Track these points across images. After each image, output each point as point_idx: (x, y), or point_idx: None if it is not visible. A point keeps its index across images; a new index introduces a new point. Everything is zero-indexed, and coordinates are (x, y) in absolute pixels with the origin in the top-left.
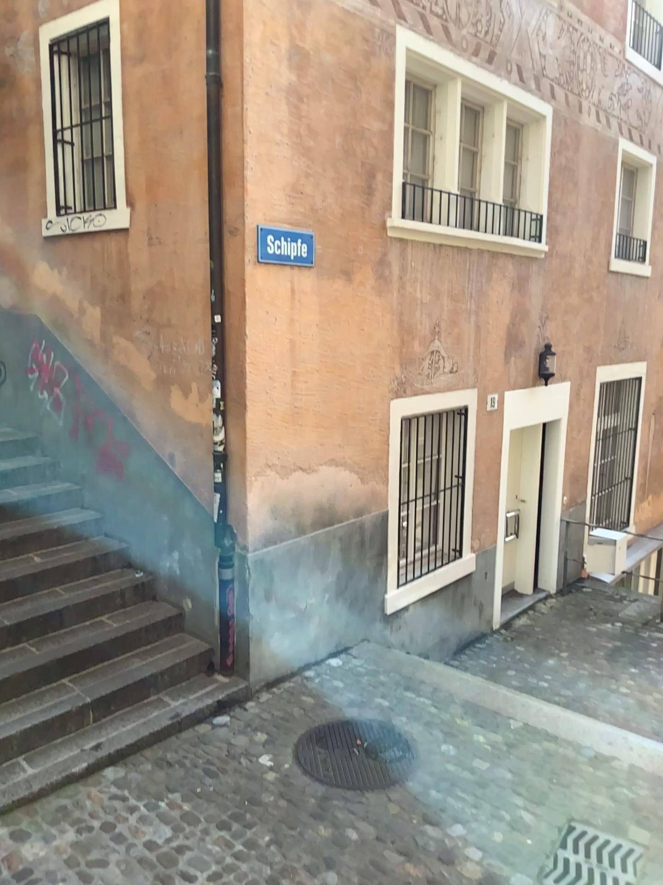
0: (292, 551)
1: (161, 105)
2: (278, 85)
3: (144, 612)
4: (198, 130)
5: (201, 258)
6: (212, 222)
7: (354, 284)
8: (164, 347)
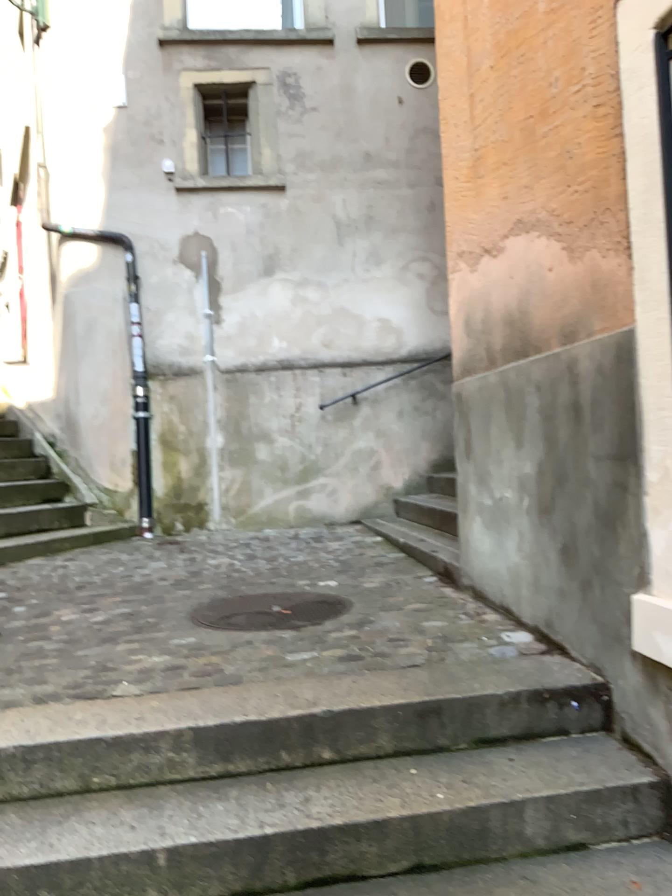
0: (485, 391)
1: None
2: None
3: None
4: None
5: None
6: None
7: None
8: None
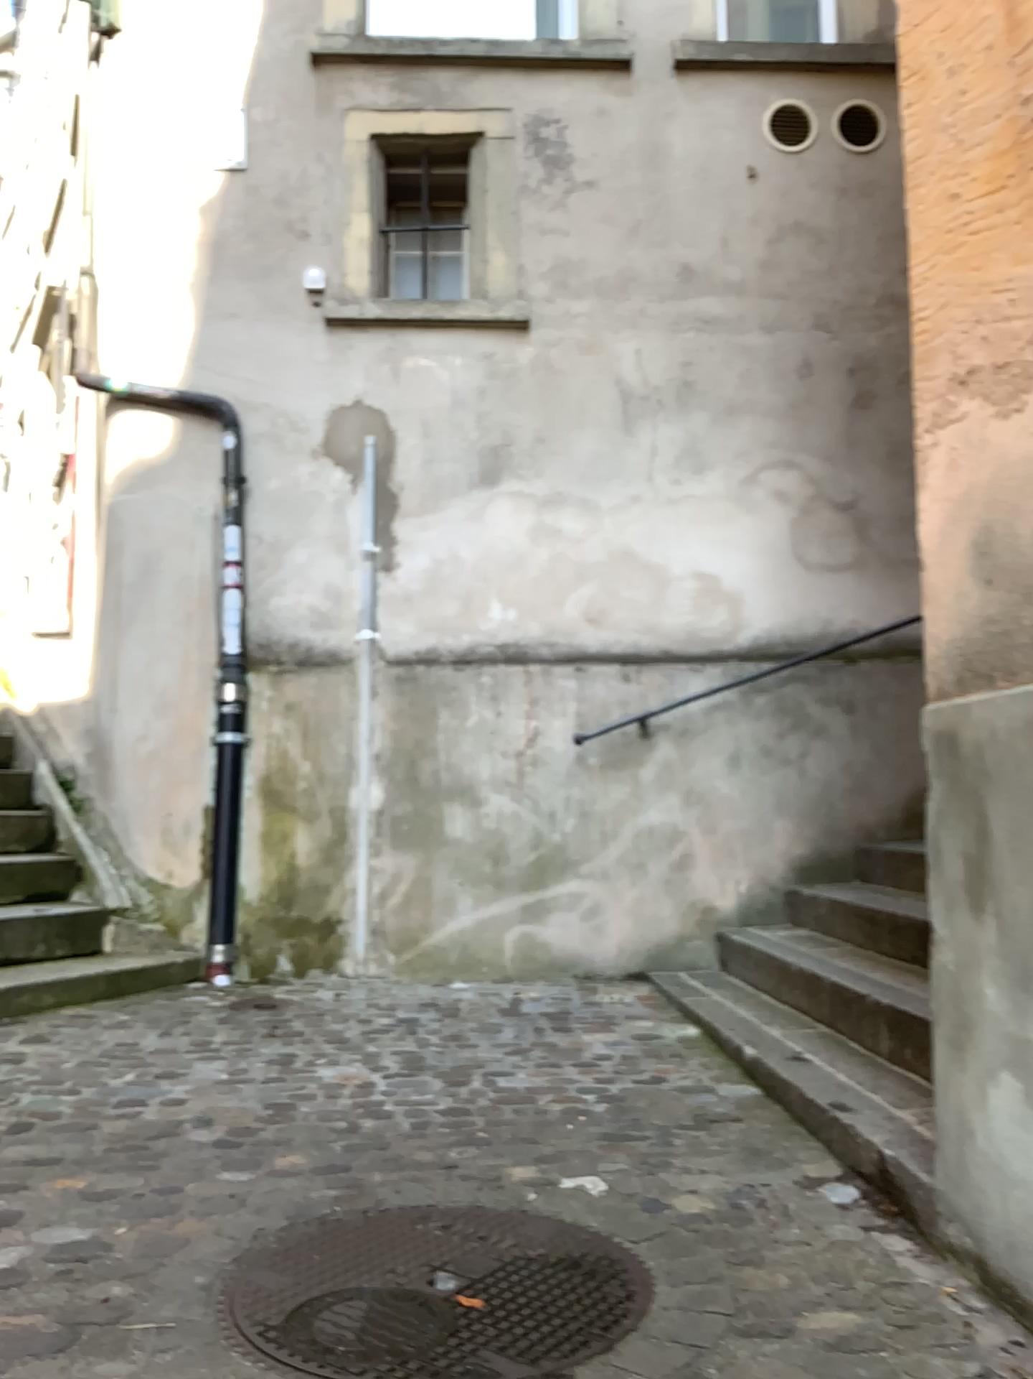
0: None
1: None
2: None
3: None
4: None
5: None
6: None
7: None
8: None
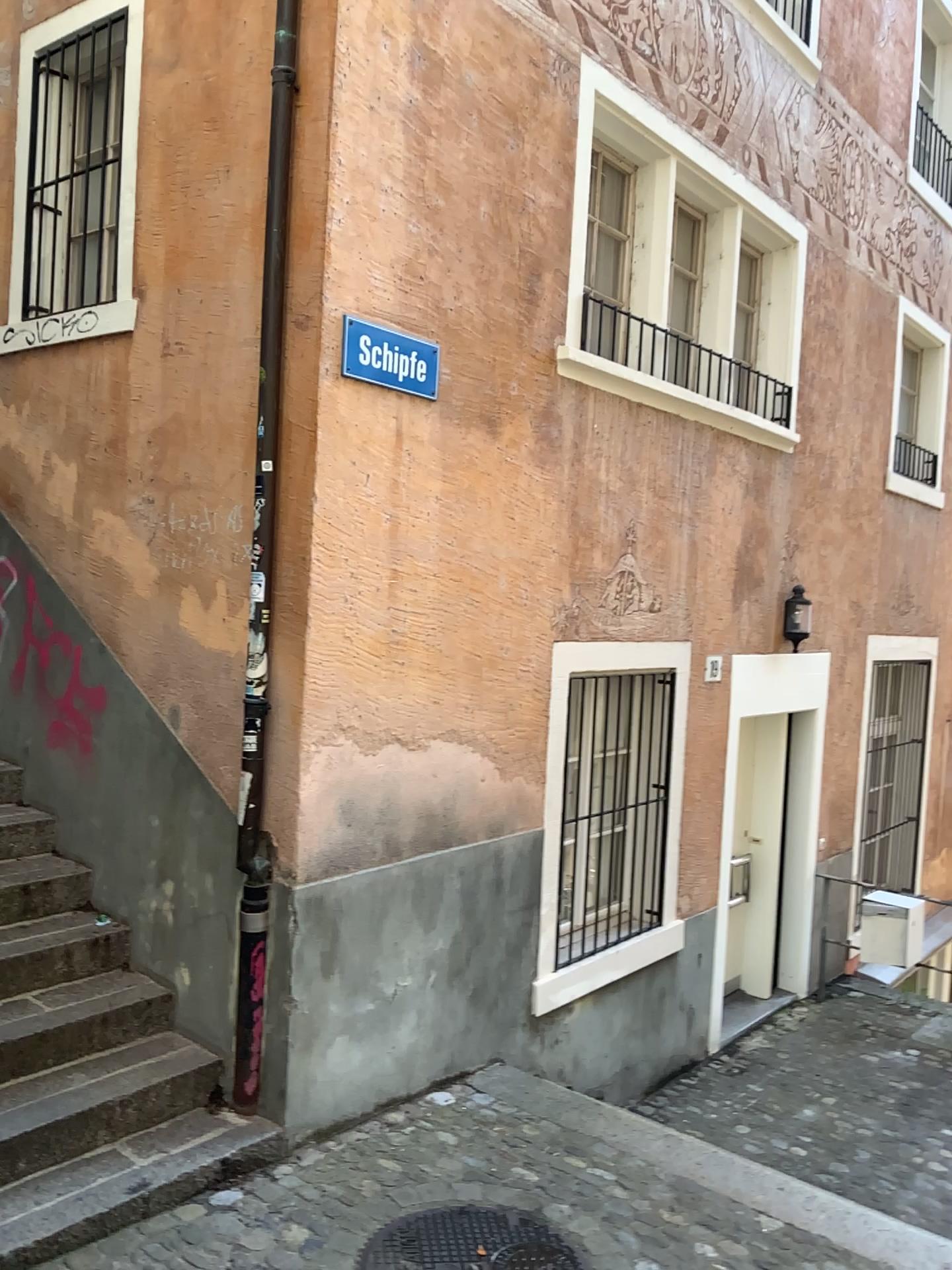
0: (376, 887)
1: (198, 130)
2: (391, 101)
3: (103, 989)
4: (256, 167)
5: (248, 371)
6: (268, 307)
7: (500, 440)
8: (174, 521)
